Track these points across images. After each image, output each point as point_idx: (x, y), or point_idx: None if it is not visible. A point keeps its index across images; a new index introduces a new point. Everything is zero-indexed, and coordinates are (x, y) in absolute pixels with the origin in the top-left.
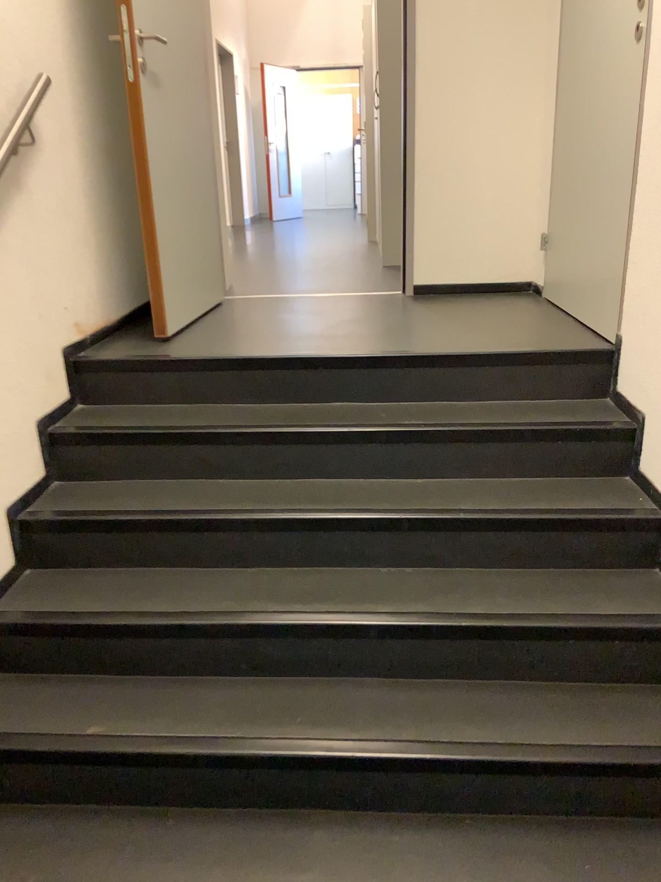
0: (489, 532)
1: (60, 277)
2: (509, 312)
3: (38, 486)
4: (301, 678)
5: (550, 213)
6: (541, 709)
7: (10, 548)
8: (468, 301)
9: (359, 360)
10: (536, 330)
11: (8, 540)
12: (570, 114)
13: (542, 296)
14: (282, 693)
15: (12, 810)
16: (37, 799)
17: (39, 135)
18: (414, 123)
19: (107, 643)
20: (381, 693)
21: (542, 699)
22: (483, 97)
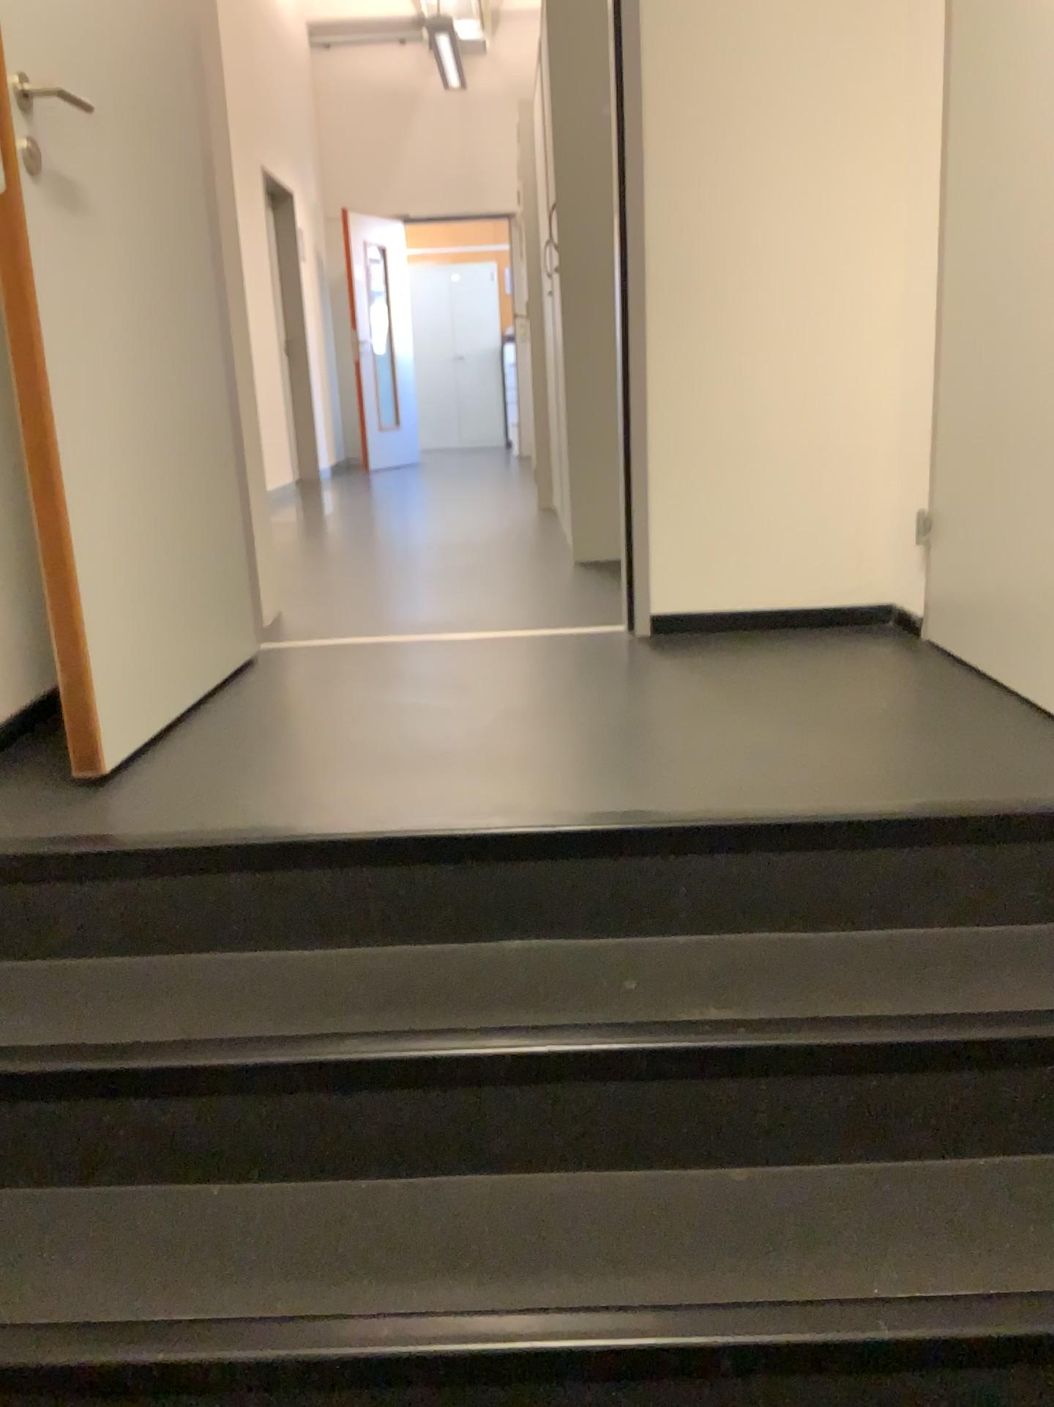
0: (957, 1368)
1: None
2: (870, 681)
3: None
4: None
5: (937, 470)
6: None
7: None
8: (771, 653)
9: (564, 839)
10: (951, 735)
11: None
12: (986, 267)
13: (926, 640)
14: None
15: None
16: None
17: None
18: (647, 291)
19: None
20: None
21: None
22: (784, 239)
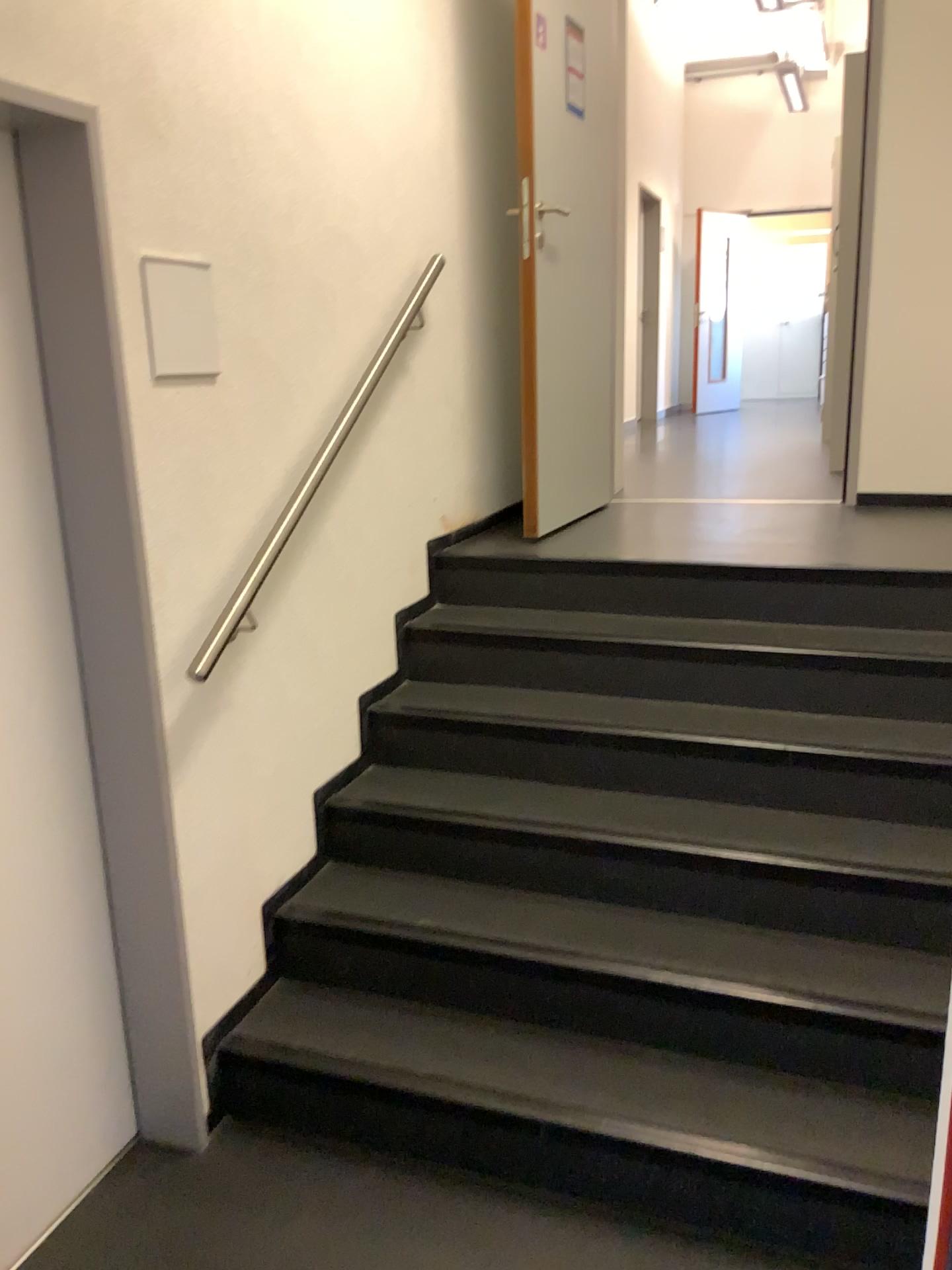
0: (899, 777)
1: (433, 464)
2: None
3: (391, 682)
4: (653, 911)
5: None
6: (936, 980)
7: (358, 741)
8: (927, 515)
9: (762, 571)
10: None
11: (357, 732)
12: None
13: None
14: (630, 922)
15: (339, 997)
16: (365, 989)
17: (427, 316)
18: (868, 292)
19: (447, 846)
20: (743, 938)
21: (941, 971)
22: None
